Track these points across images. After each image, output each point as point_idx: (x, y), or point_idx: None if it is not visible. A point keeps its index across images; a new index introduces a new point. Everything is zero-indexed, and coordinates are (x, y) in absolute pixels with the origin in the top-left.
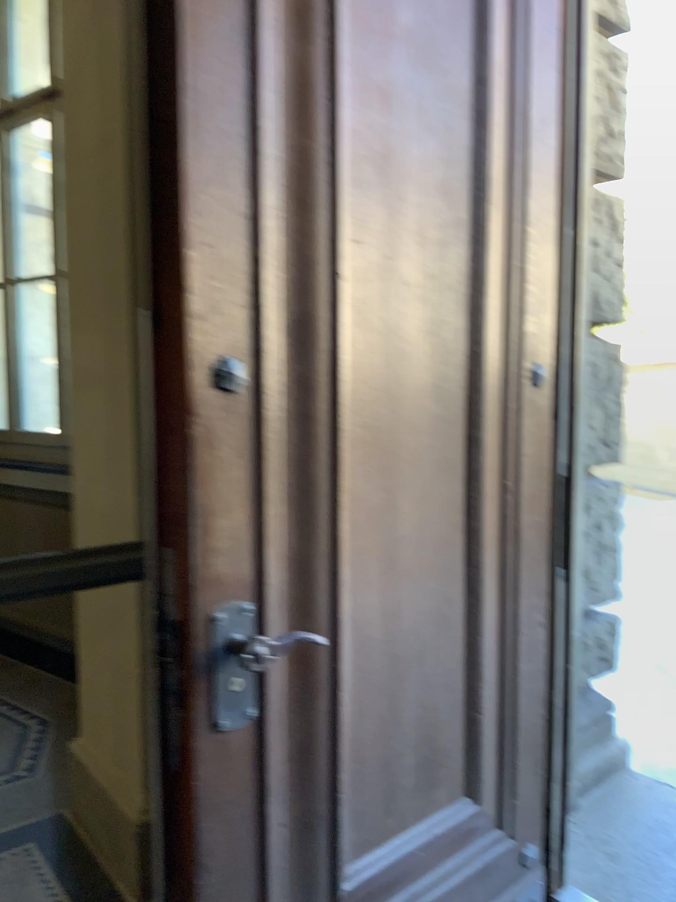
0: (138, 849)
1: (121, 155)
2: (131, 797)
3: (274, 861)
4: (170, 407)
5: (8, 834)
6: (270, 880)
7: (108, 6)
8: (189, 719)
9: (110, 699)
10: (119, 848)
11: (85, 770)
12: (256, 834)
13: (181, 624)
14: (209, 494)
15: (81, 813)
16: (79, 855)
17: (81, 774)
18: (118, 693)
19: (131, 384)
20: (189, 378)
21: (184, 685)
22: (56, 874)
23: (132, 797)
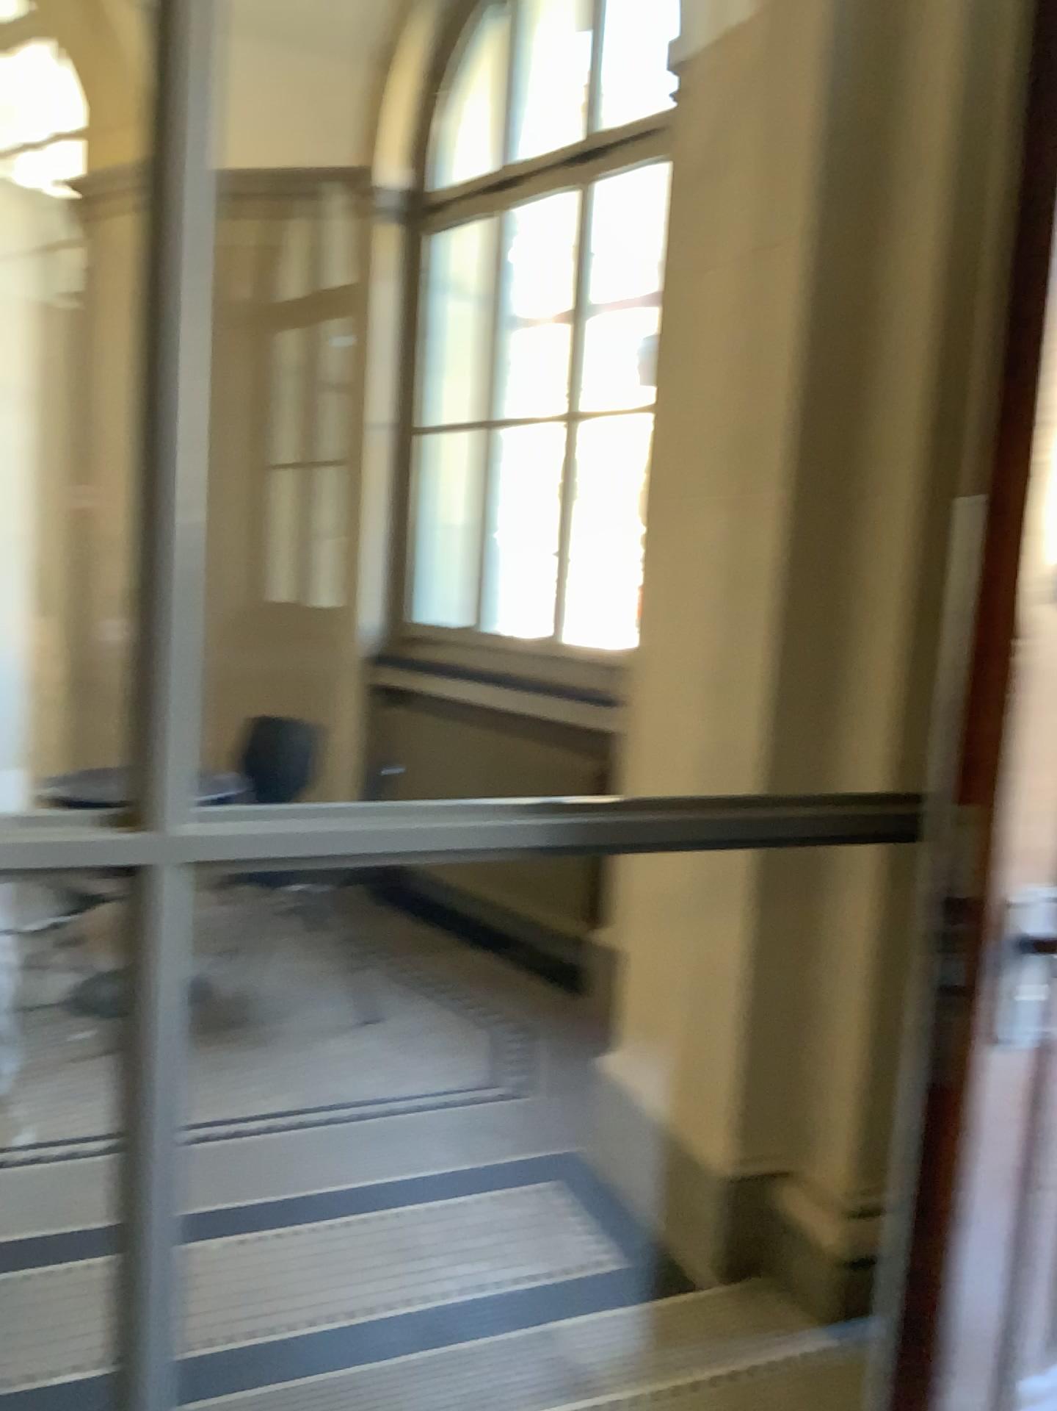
0: (720, 1213)
1: (792, 271)
2: (711, 1143)
3: (1040, 1237)
4: (991, 626)
5: (520, 1168)
6: (1033, 1260)
7: (792, 64)
8: (965, 1030)
9: (682, 1009)
10: (685, 1209)
11: (621, 1102)
12: (1024, 1197)
13: (971, 906)
14: (1027, 744)
15: (612, 1157)
16: (620, 1211)
17: (611, 1106)
18: (697, 1003)
19: (774, 584)
20: (1024, 592)
21: (964, 985)
22: (597, 1228)
23: (712, 1144)
